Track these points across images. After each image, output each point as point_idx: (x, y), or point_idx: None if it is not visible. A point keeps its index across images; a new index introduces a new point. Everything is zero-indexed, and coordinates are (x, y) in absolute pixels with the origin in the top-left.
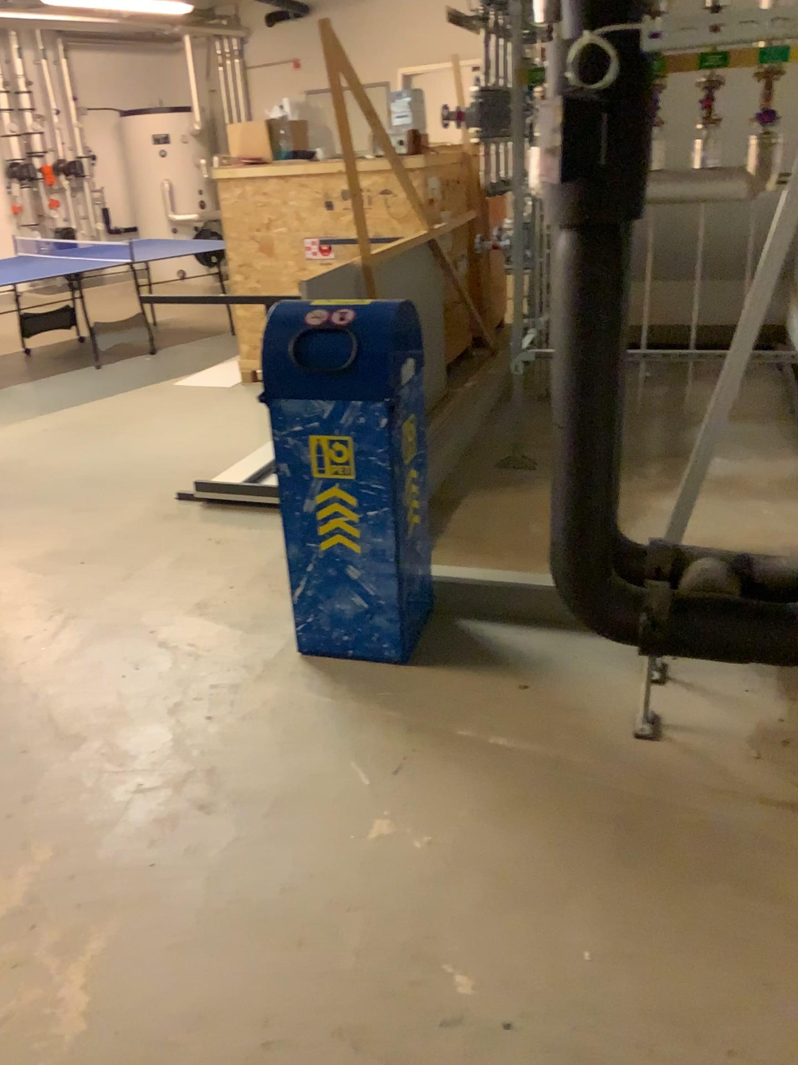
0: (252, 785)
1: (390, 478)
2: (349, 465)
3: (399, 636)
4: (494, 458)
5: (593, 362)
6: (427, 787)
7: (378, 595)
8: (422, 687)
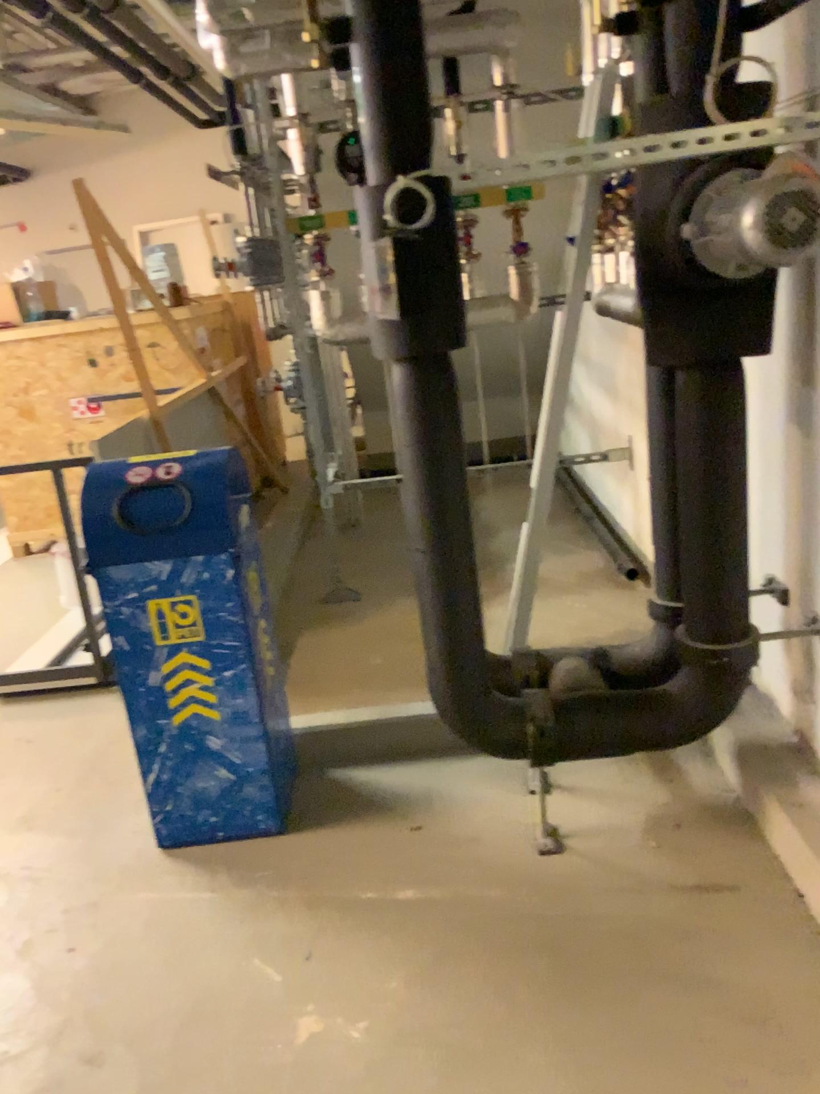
0: (146, 1016)
1: (240, 633)
2: (196, 627)
3: (272, 803)
4: (315, 596)
5: (446, 483)
6: (346, 964)
7: (245, 762)
8: (310, 852)
